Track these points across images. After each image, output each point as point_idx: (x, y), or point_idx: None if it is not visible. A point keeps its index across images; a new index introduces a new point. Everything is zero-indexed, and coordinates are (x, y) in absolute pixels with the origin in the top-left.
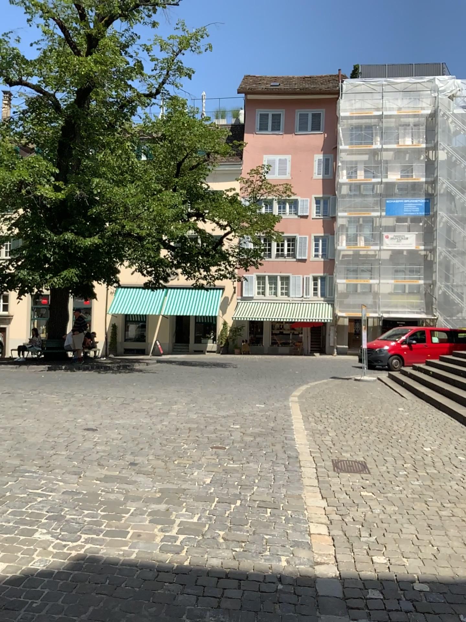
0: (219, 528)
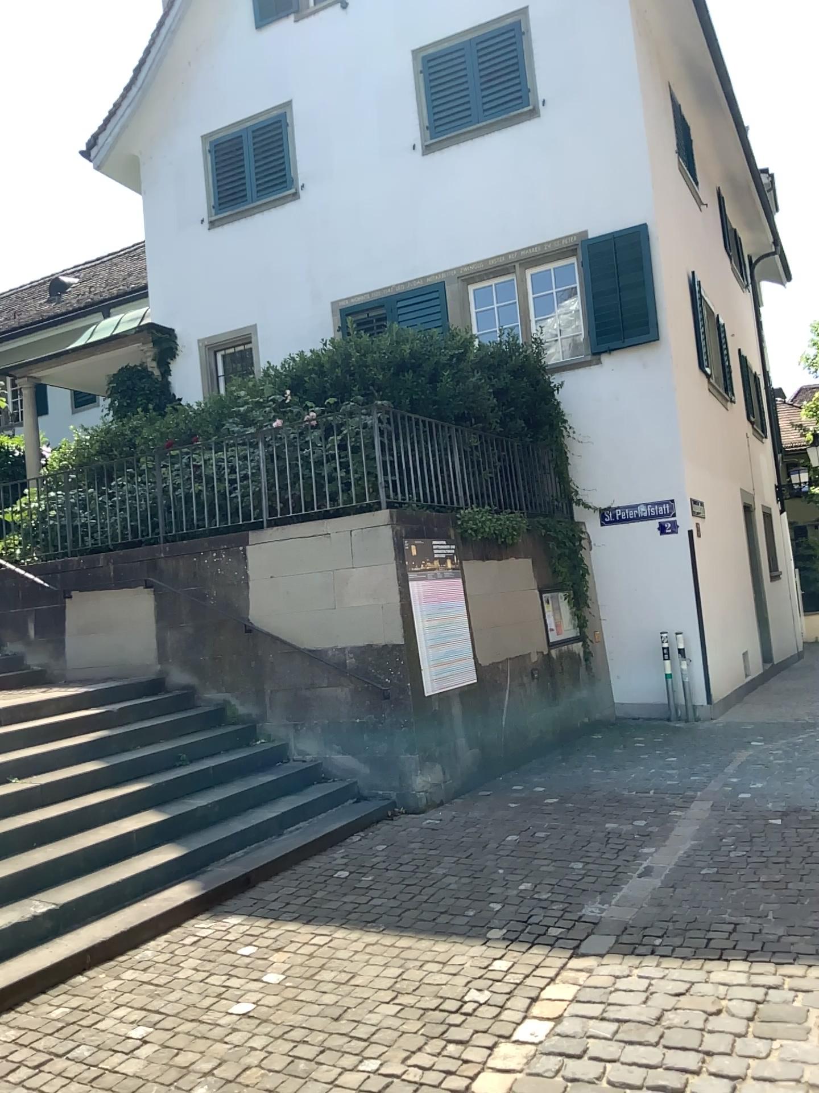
0: (725, 1017)
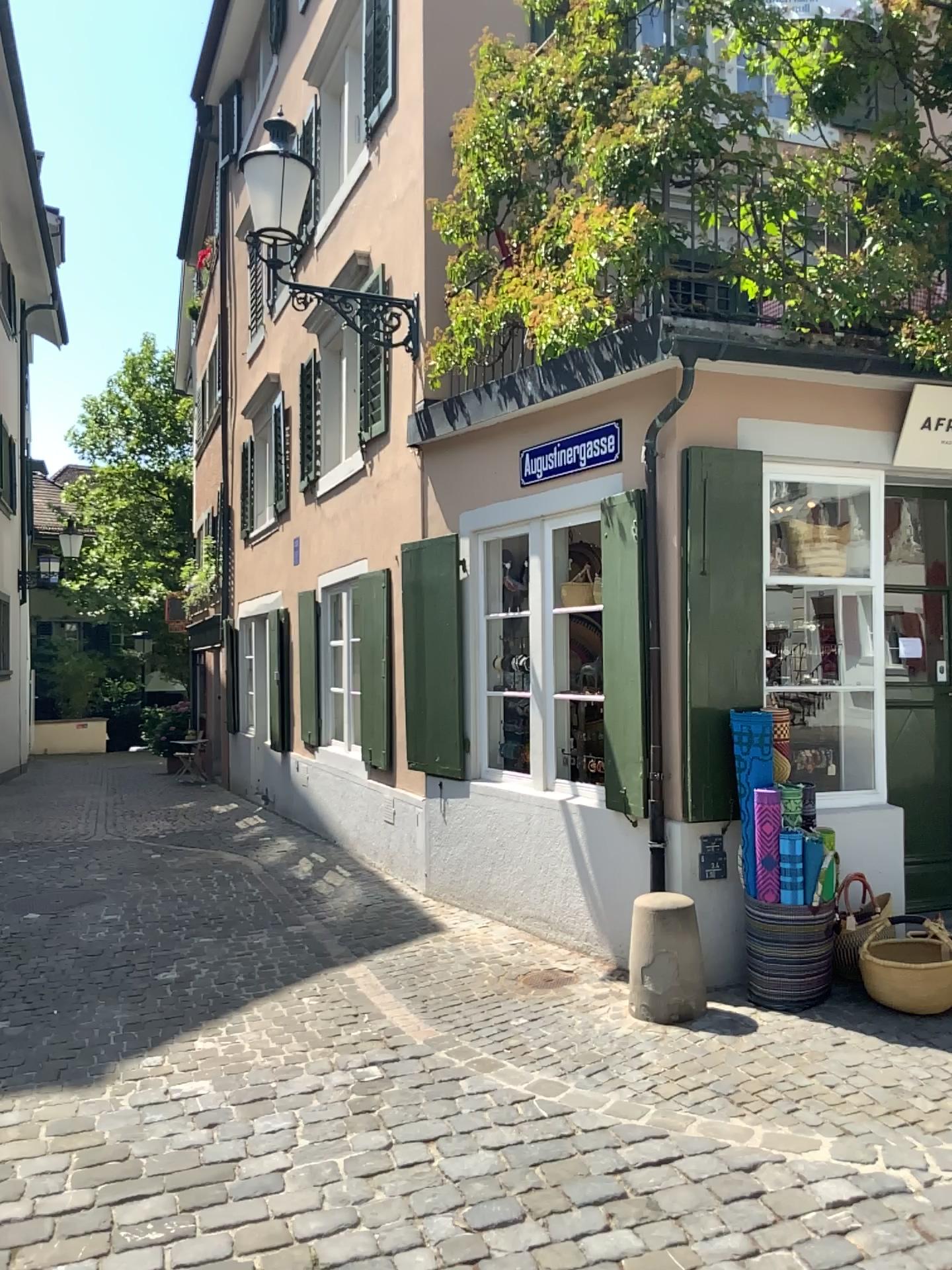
0: None
